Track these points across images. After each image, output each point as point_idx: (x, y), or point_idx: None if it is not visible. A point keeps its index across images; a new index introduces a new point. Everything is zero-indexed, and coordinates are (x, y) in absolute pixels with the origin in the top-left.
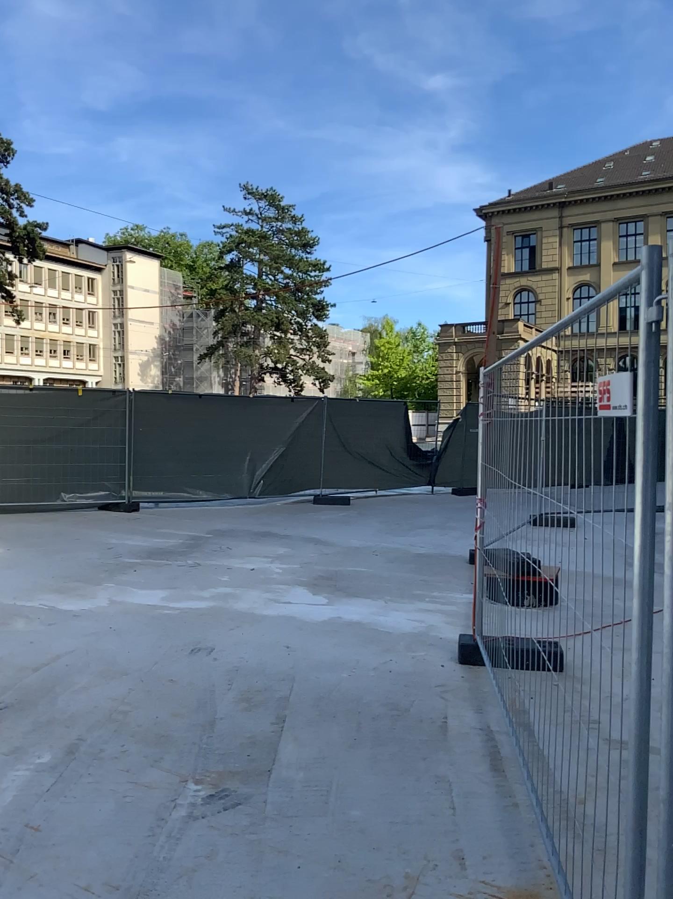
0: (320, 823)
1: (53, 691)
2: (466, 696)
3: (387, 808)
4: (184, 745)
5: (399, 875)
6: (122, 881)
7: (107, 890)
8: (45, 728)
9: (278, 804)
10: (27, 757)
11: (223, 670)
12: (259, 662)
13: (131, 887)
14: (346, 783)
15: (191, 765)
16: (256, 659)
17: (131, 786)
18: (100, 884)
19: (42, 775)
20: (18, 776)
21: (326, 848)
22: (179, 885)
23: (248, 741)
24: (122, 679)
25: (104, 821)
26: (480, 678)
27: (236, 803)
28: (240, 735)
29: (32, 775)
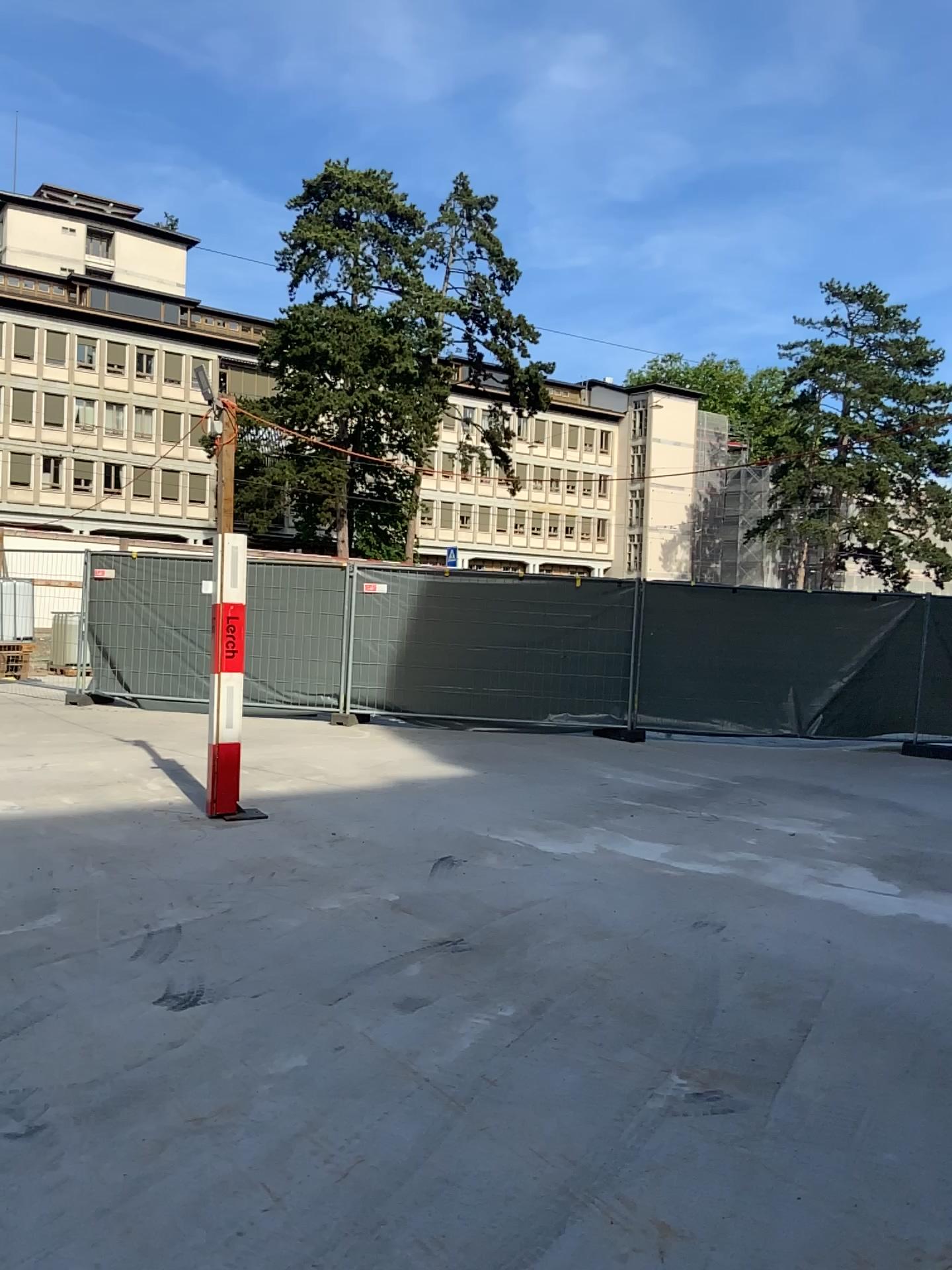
0: (839, 1160)
1: (521, 941)
2: None
3: (937, 1165)
4: (672, 1030)
5: (941, 1247)
6: (584, 1157)
7: (566, 1161)
8: (510, 979)
9: (785, 1124)
10: (489, 1007)
11: (732, 953)
12: (783, 953)
13: (593, 1165)
14: (885, 1122)
15: (678, 1056)
16: (779, 948)
17: (604, 1062)
18: (560, 1154)
19: (503, 1029)
20: (478, 1024)
21: (843, 1189)
22: (650, 1179)
23: (754, 1044)
24: (603, 942)
25: (569, 1092)
26: None
27: (729, 1109)
28: (745, 1034)
29: (493, 1026)
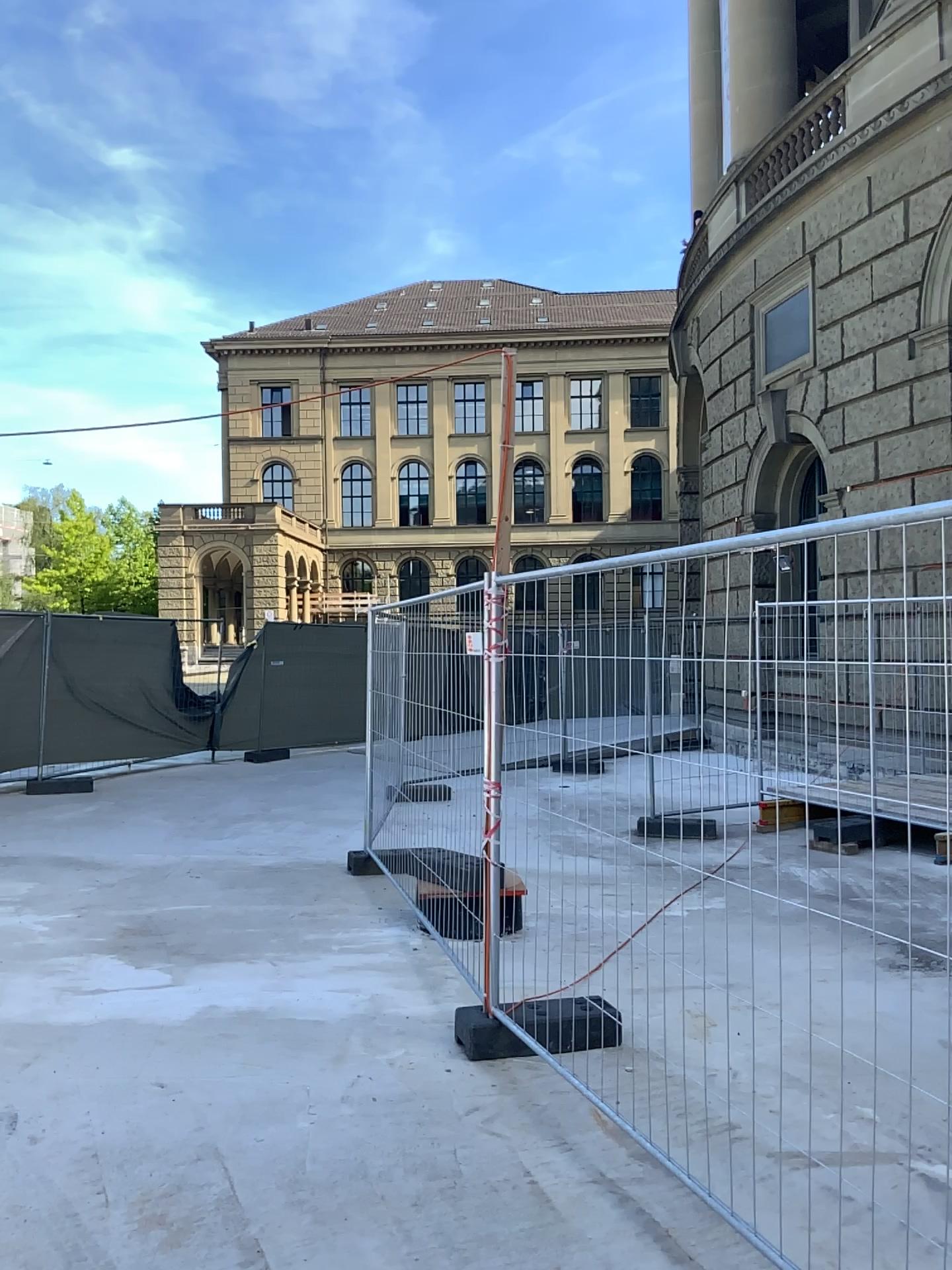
0: None
1: None
2: (526, 1120)
3: None
4: None
5: None
6: None
7: None
8: None
9: None
10: None
11: (68, 1159)
12: (130, 1127)
13: None
14: None
15: None
16: (119, 1120)
17: None
18: None
19: None
20: None
21: None
22: None
23: None
24: None
25: None
26: (520, 1082)
27: None
28: None
29: None
